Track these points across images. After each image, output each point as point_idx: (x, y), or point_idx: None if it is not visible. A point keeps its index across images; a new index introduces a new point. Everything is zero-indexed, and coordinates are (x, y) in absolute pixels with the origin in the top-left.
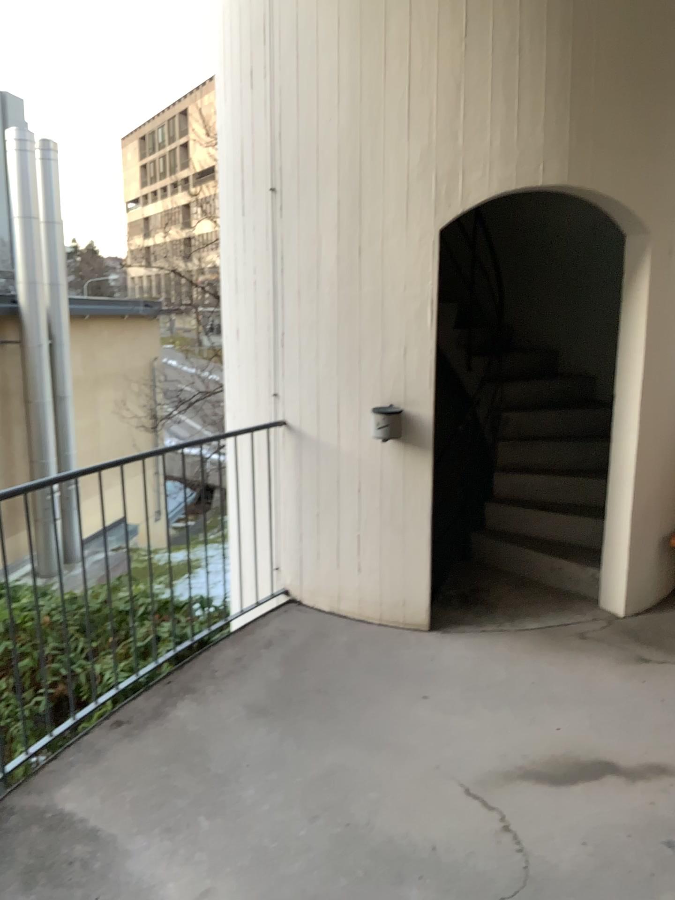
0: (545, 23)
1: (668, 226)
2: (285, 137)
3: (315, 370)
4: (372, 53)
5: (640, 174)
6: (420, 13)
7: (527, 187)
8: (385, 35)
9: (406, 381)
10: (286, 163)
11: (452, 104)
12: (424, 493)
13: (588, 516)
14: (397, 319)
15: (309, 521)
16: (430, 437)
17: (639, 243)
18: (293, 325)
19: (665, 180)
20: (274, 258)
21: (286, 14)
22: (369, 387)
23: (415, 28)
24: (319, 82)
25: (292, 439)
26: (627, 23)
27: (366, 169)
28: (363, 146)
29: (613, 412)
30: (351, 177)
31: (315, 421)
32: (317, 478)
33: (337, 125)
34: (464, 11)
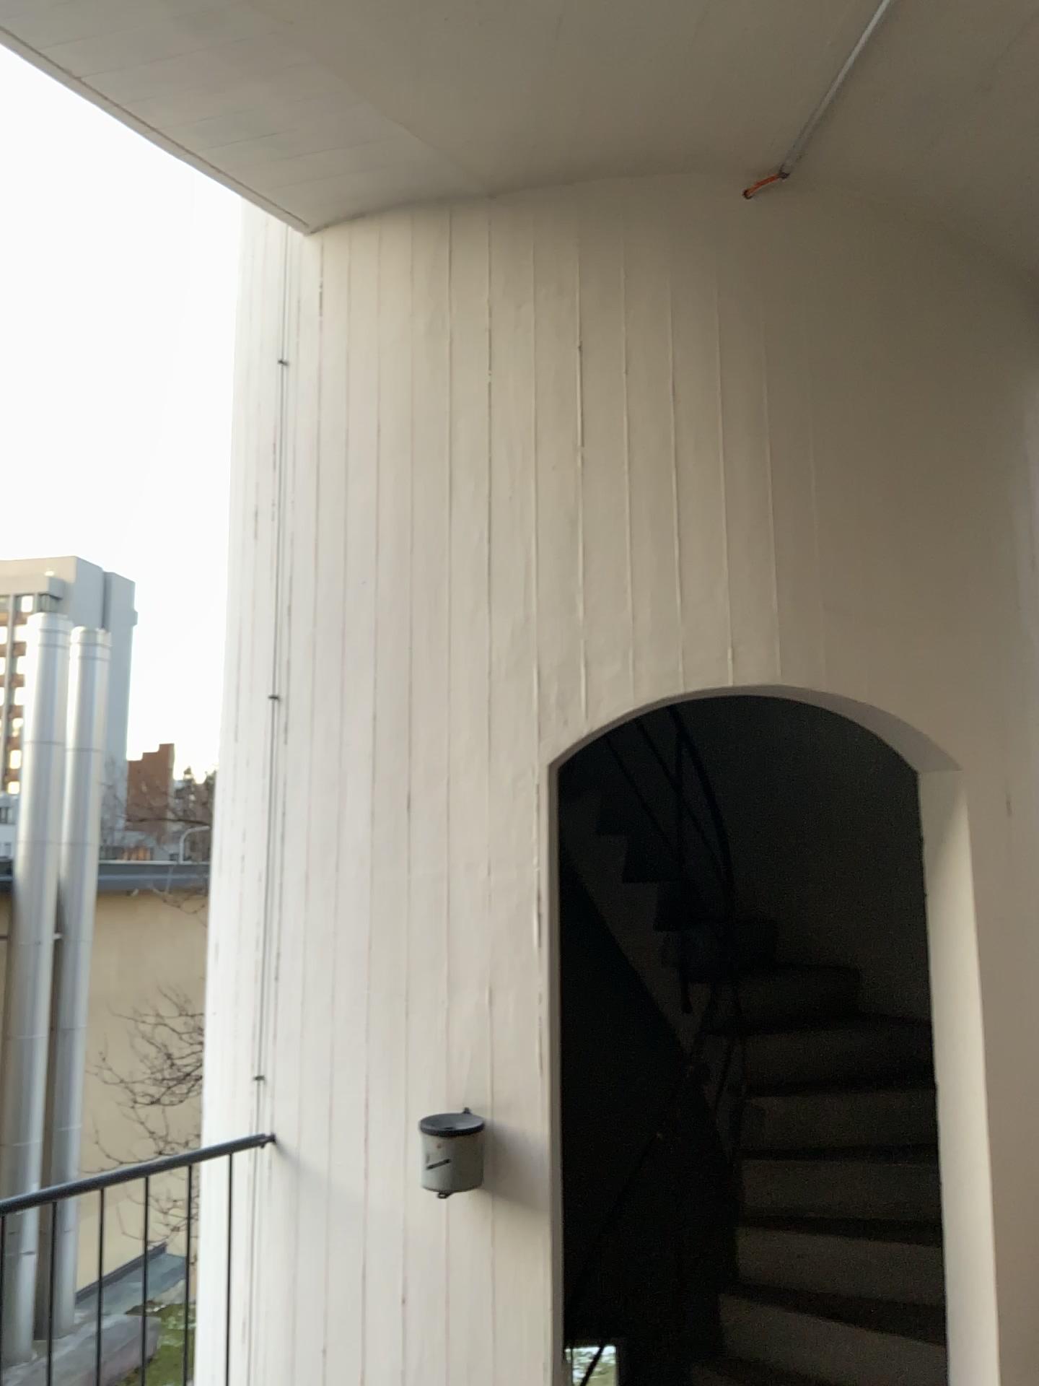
0: (719, 415)
1: (993, 751)
2: (296, 608)
3: (330, 1033)
4: (430, 471)
5: (925, 660)
6: (504, 408)
7: (708, 686)
8: (450, 443)
9: (494, 1060)
10: (297, 651)
11: (565, 547)
12: (534, 1314)
13: (928, 1341)
14: (475, 934)
15: (310, 1363)
16: (543, 1184)
17: (943, 784)
18: (296, 941)
19: (975, 669)
20: (272, 815)
21: (305, 421)
22: (426, 1071)
23: (499, 431)
24: (348, 519)
25: (284, 1176)
26: (867, 414)
27: (420, 659)
28: (415, 620)
29: (937, 1121)
30: (395, 673)
31: (327, 1138)
32: (326, 1266)
33: (374, 587)
34: (578, 402)
